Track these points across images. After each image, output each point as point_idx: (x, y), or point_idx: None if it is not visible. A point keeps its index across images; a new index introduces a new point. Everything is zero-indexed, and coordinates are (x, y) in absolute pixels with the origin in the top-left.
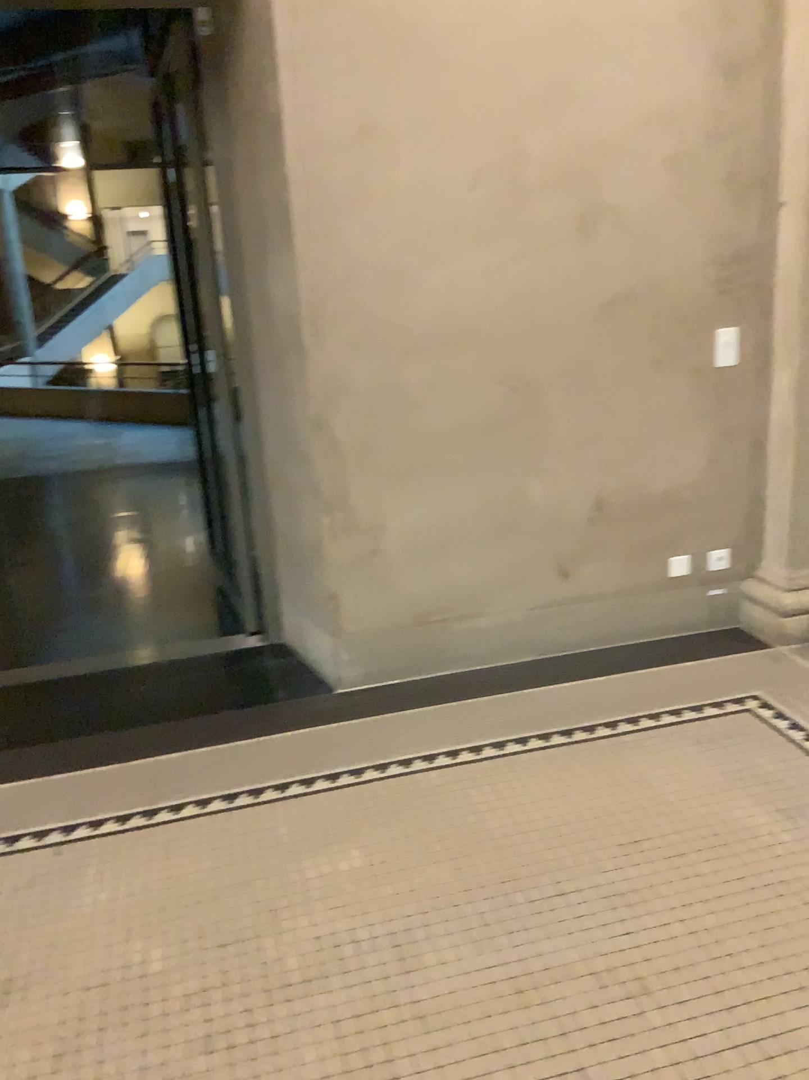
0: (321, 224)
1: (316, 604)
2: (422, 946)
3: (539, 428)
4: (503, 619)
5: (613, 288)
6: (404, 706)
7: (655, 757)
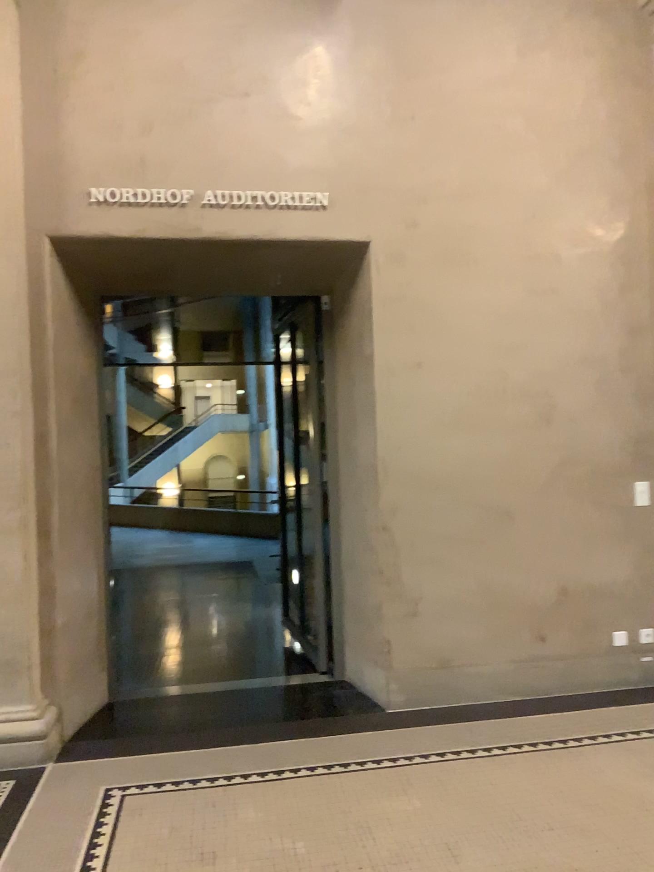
0: (392, 414)
1: (376, 649)
2: (465, 850)
3: (522, 539)
4: (499, 668)
5: (567, 455)
6: (435, 721)
7: (609, 759)
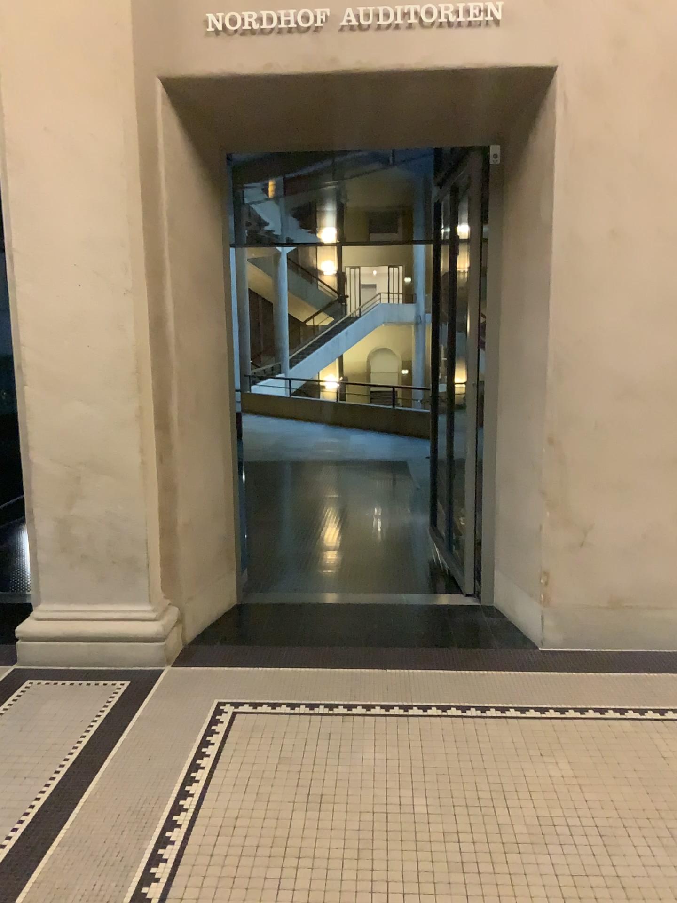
0: (569, 298)
1: (530, 577)
2: (621, 840)
3: None
4: None
5: None
6: (596, 668)
7: None
